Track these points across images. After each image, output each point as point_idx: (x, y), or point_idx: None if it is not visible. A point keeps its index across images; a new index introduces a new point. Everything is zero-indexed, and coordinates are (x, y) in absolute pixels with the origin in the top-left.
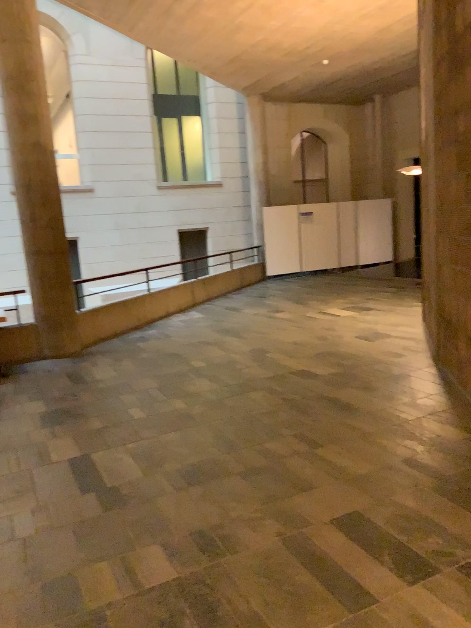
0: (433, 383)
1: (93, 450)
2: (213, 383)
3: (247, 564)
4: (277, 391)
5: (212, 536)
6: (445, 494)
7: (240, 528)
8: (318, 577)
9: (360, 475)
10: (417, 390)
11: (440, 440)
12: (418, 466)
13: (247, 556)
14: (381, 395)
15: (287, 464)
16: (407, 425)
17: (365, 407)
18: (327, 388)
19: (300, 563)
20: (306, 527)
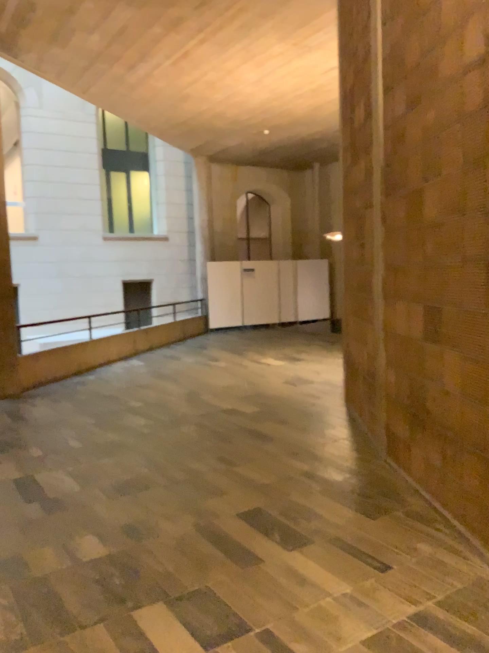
0: (339, 417)
1: (38, 469)
2: (150, 418)
3: (167, 539)
4: (206, 424)
5: (141, 523)
6: (328, 492)
7: (164, 517)
8: (222, 544)
9: (266, 482)
10: (325, 423)
11: (335, 458)
12: (312, 474)
13: (168, 534)
14: (295, 427)
15: (208, 475)
16: (311, 448)
17: (279, 435)
18: (251, 422)
19: (209, 537)
20: (217, 515)
